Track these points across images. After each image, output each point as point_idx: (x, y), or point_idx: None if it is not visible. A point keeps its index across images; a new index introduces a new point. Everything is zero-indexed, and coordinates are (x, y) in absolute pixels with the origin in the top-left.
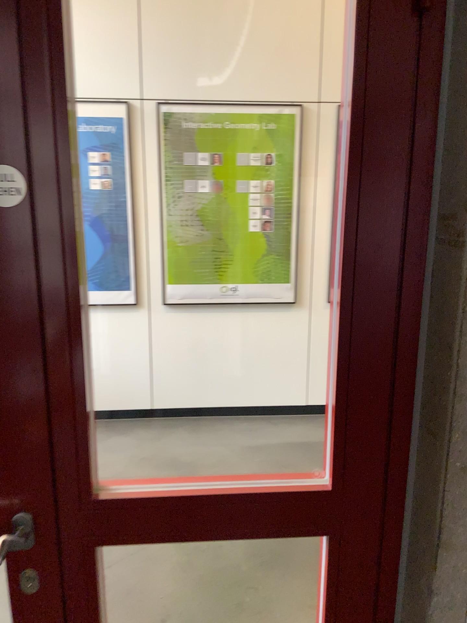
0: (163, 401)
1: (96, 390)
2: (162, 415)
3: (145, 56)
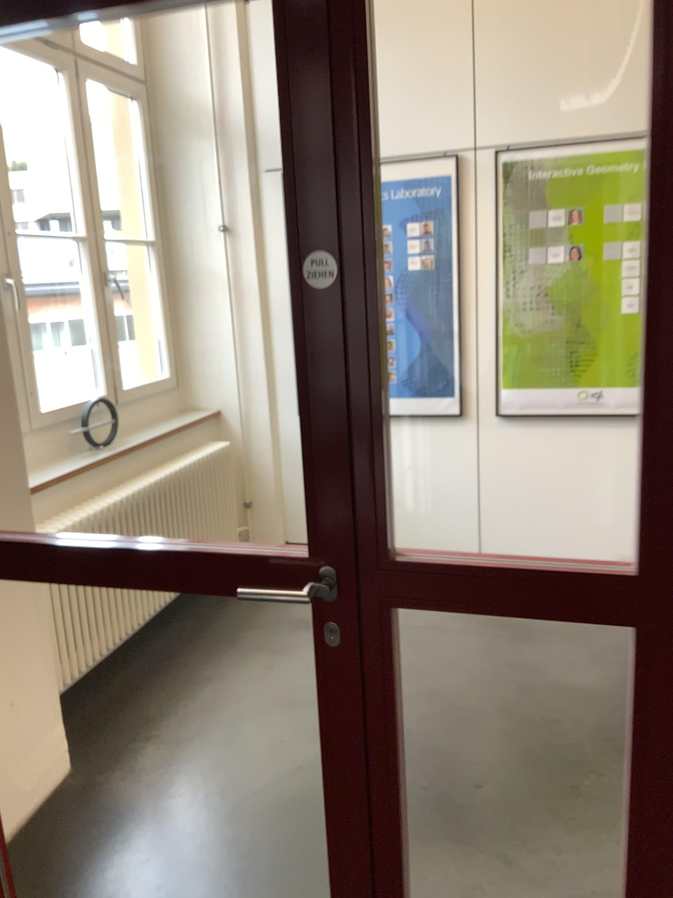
0: (495, 543)
1: (411, 525)
2: None
3: (479, 93)
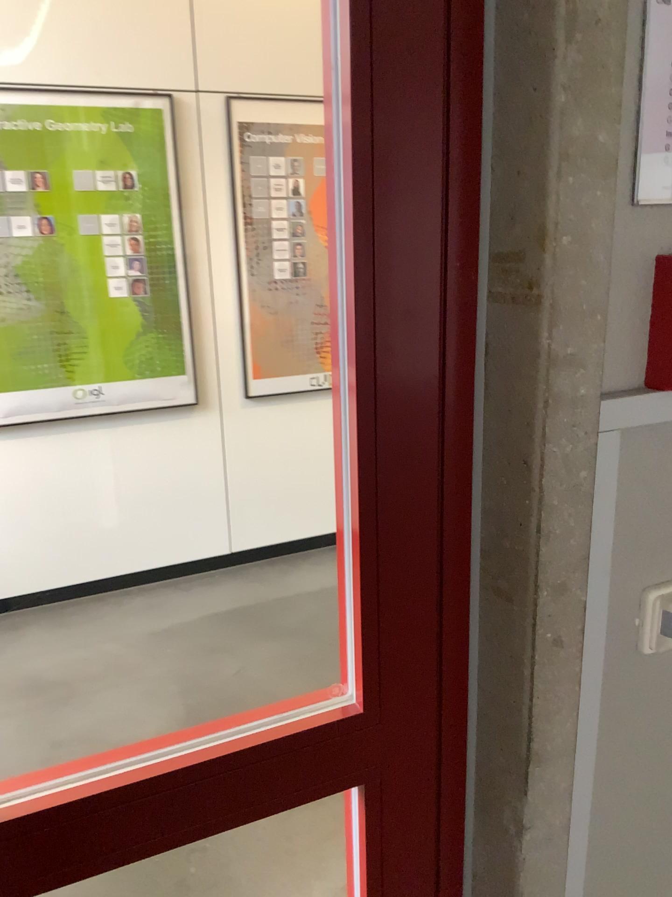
0: None
1: None
2: None
3: None
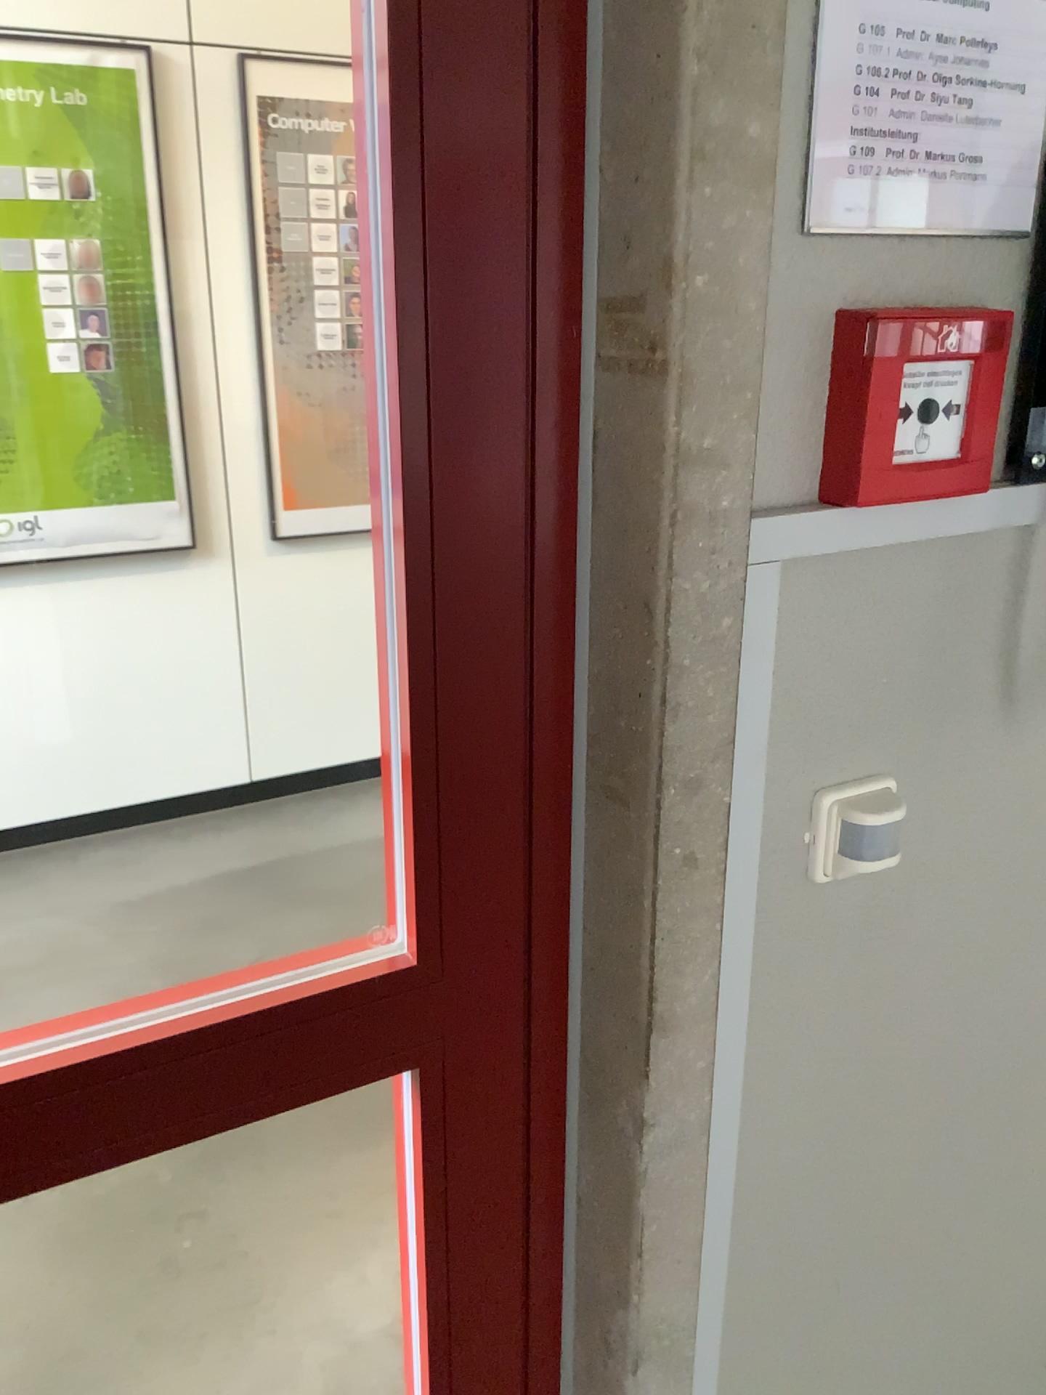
0: None
1: None
2: None
3: None
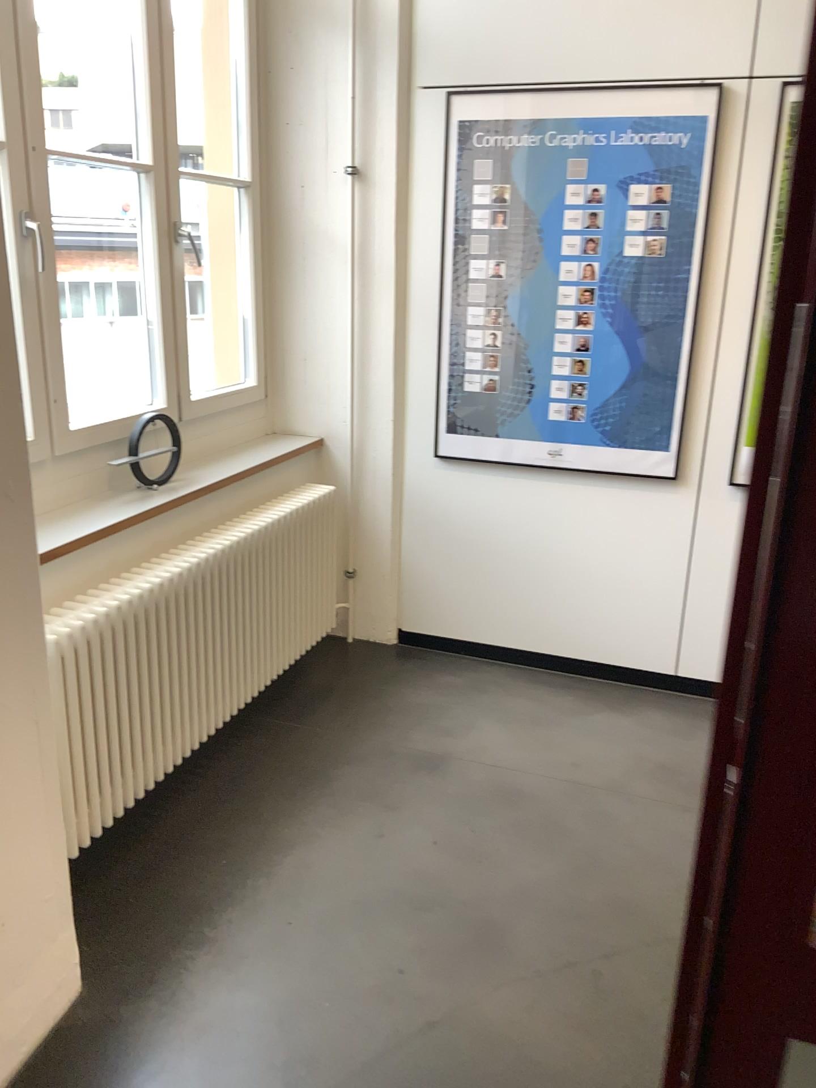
0: (700, 666)
1: (580, 627)
2: (695, 694)
3: None
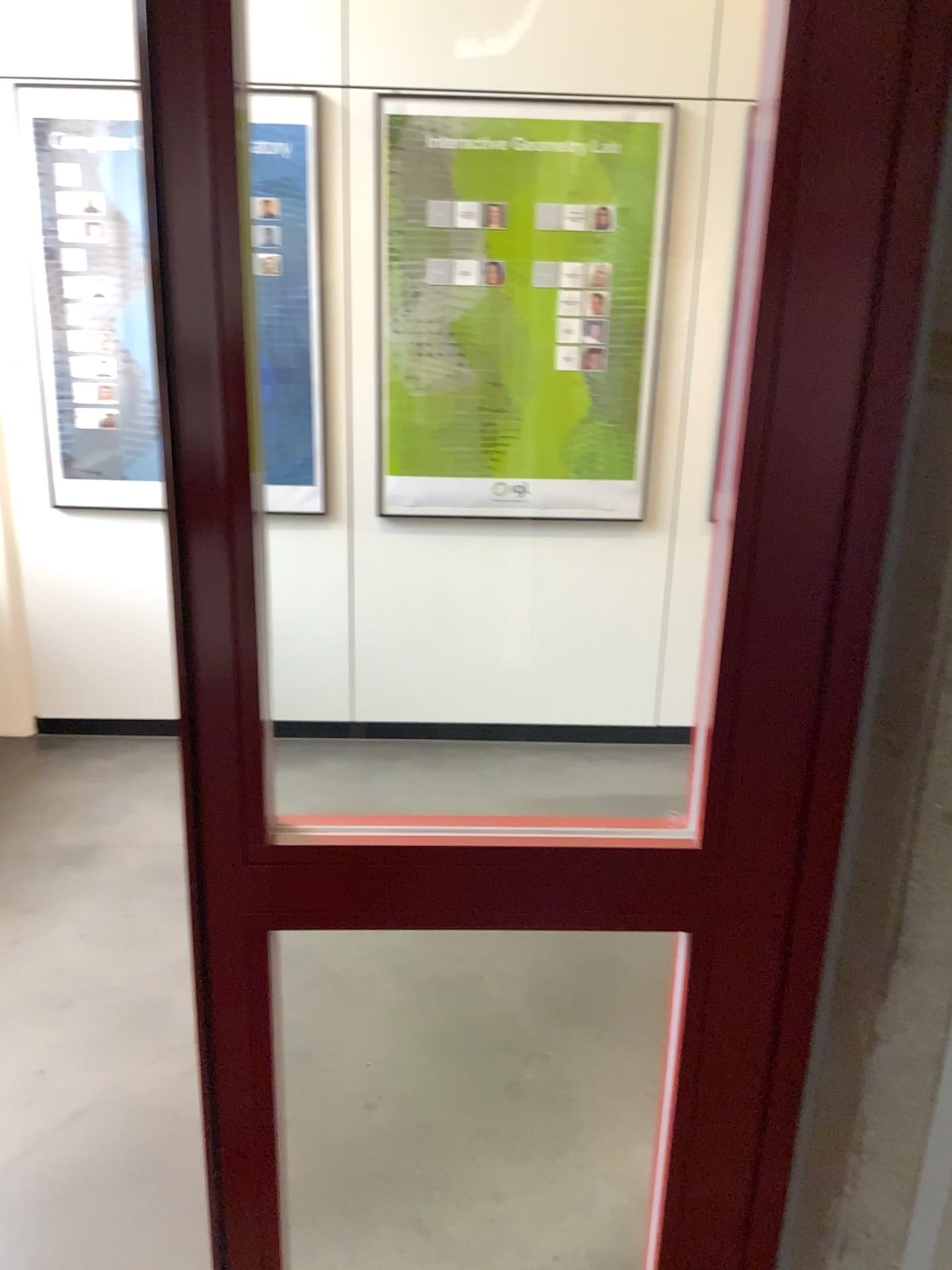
0: (373, 707)
1: None
2: (371, 736)
3: None
